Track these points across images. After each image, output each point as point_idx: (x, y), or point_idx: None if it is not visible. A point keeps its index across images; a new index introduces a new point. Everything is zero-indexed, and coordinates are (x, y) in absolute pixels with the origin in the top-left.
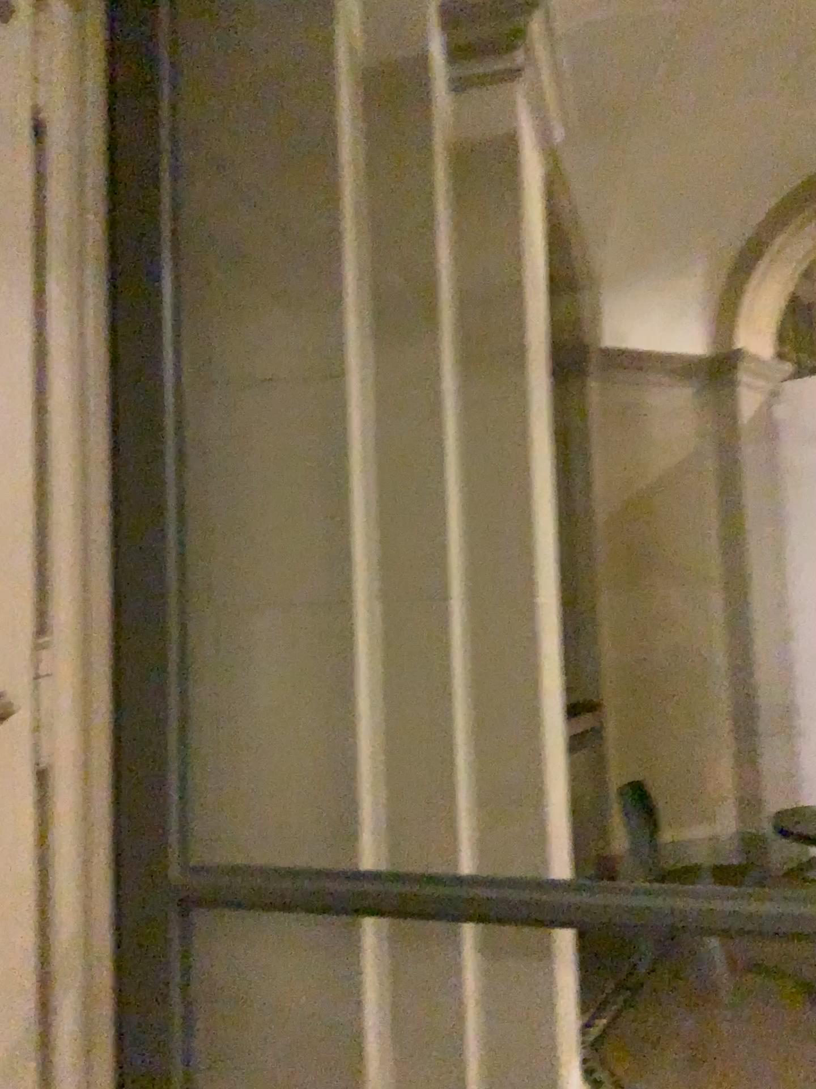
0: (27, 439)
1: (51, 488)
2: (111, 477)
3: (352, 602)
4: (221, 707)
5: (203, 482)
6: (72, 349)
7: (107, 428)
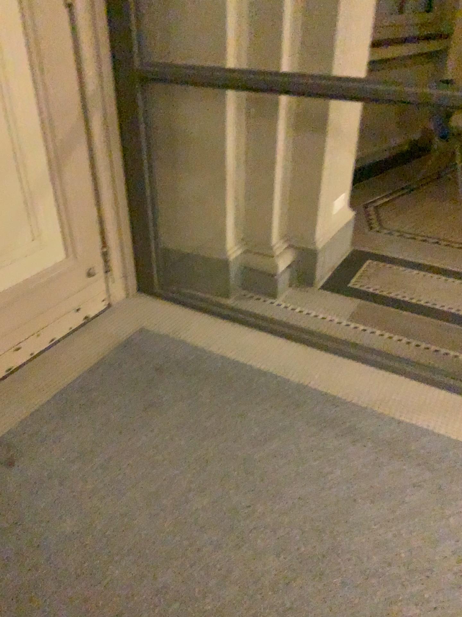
0: None
1: None
2: None
3: None
4: None
5: None
6: None
7: None
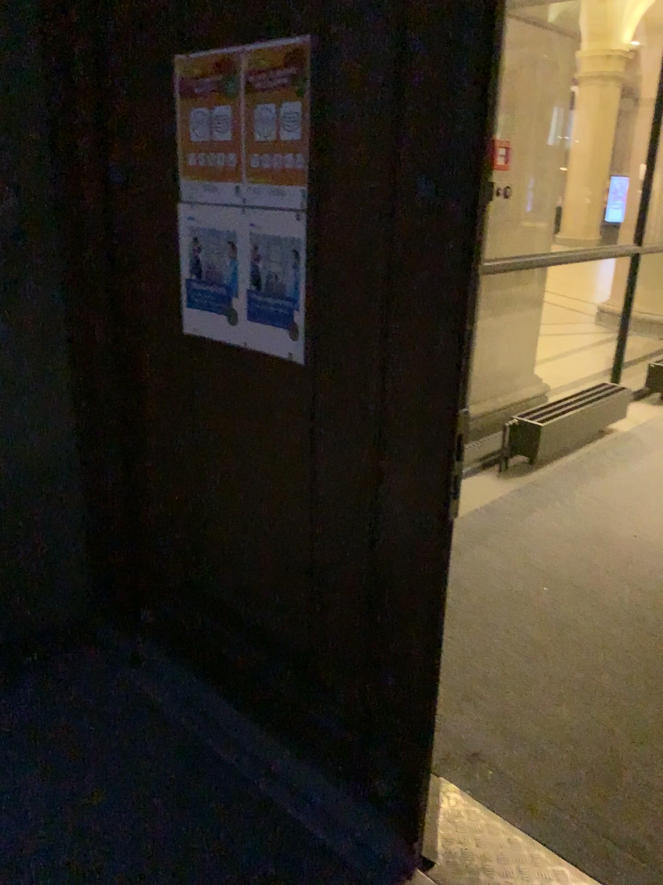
0: None
1: None
2: None
3: None
4: None
5: None
6: None
7: None
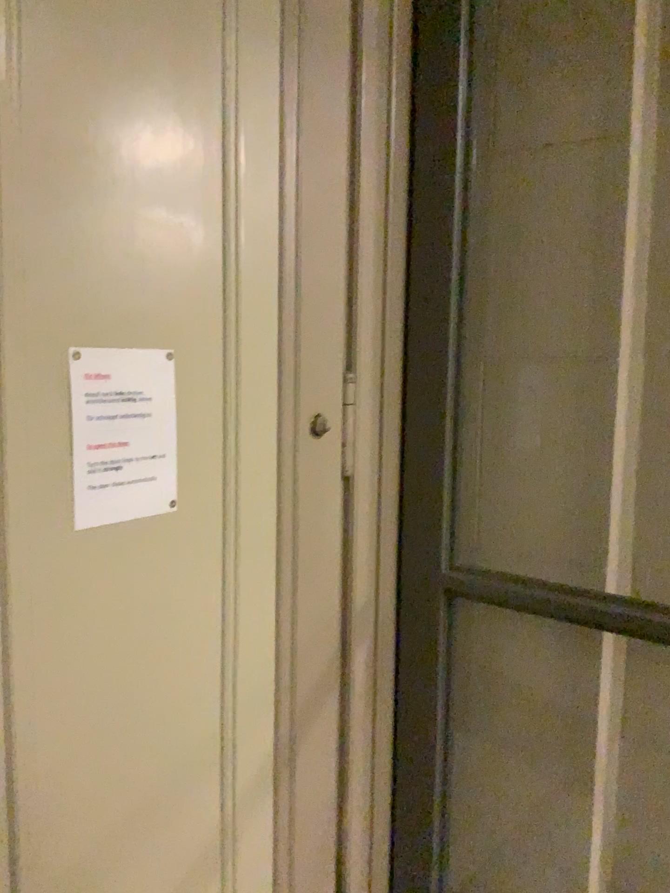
0: (346, 209)
1: (364, 251)
2: (411, 242)
3: (622, 360)
4: (495, 445)
5: (489, 246)
6: (383, 127)
7: (410, 198)
